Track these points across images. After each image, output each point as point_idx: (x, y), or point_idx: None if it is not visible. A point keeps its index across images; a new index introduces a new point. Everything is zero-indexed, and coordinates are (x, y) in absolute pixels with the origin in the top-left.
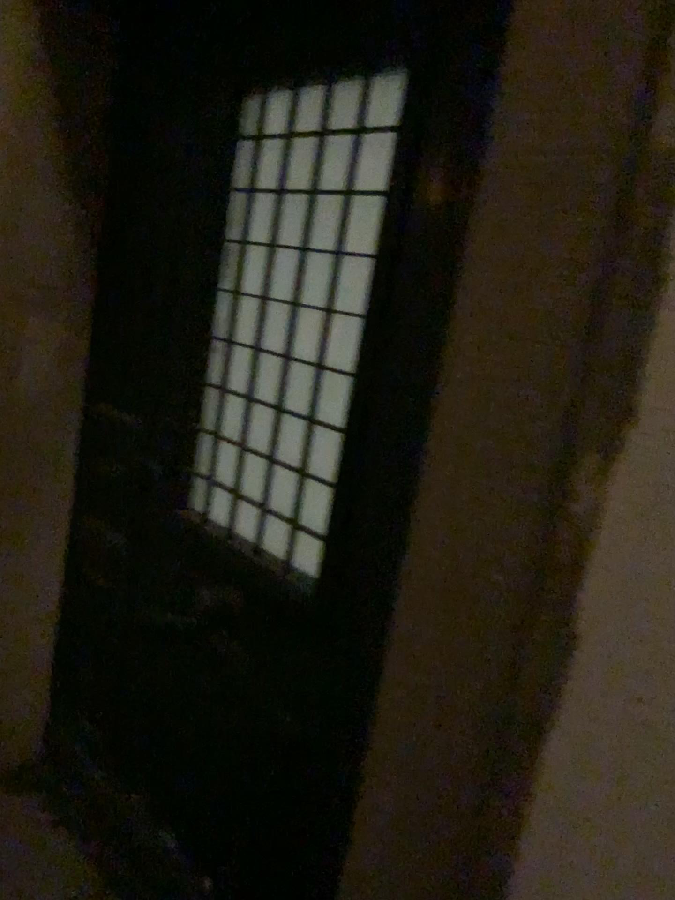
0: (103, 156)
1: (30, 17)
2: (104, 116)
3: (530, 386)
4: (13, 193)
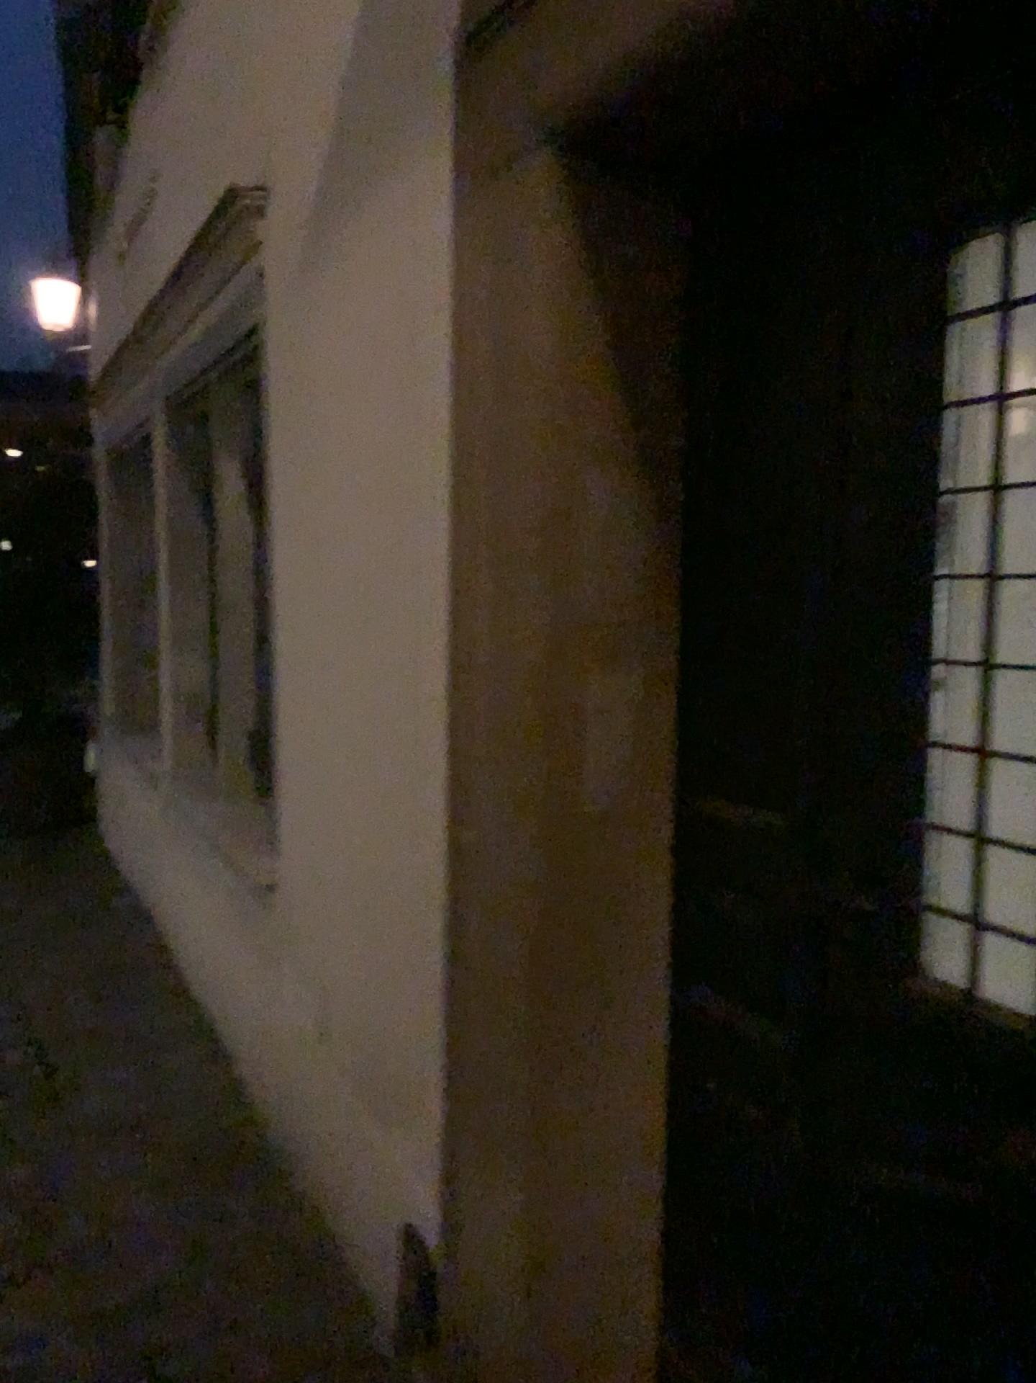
0: (681, 401)
1: (565, 215)
2: (678, 339)
3: None
4: (560, 481)
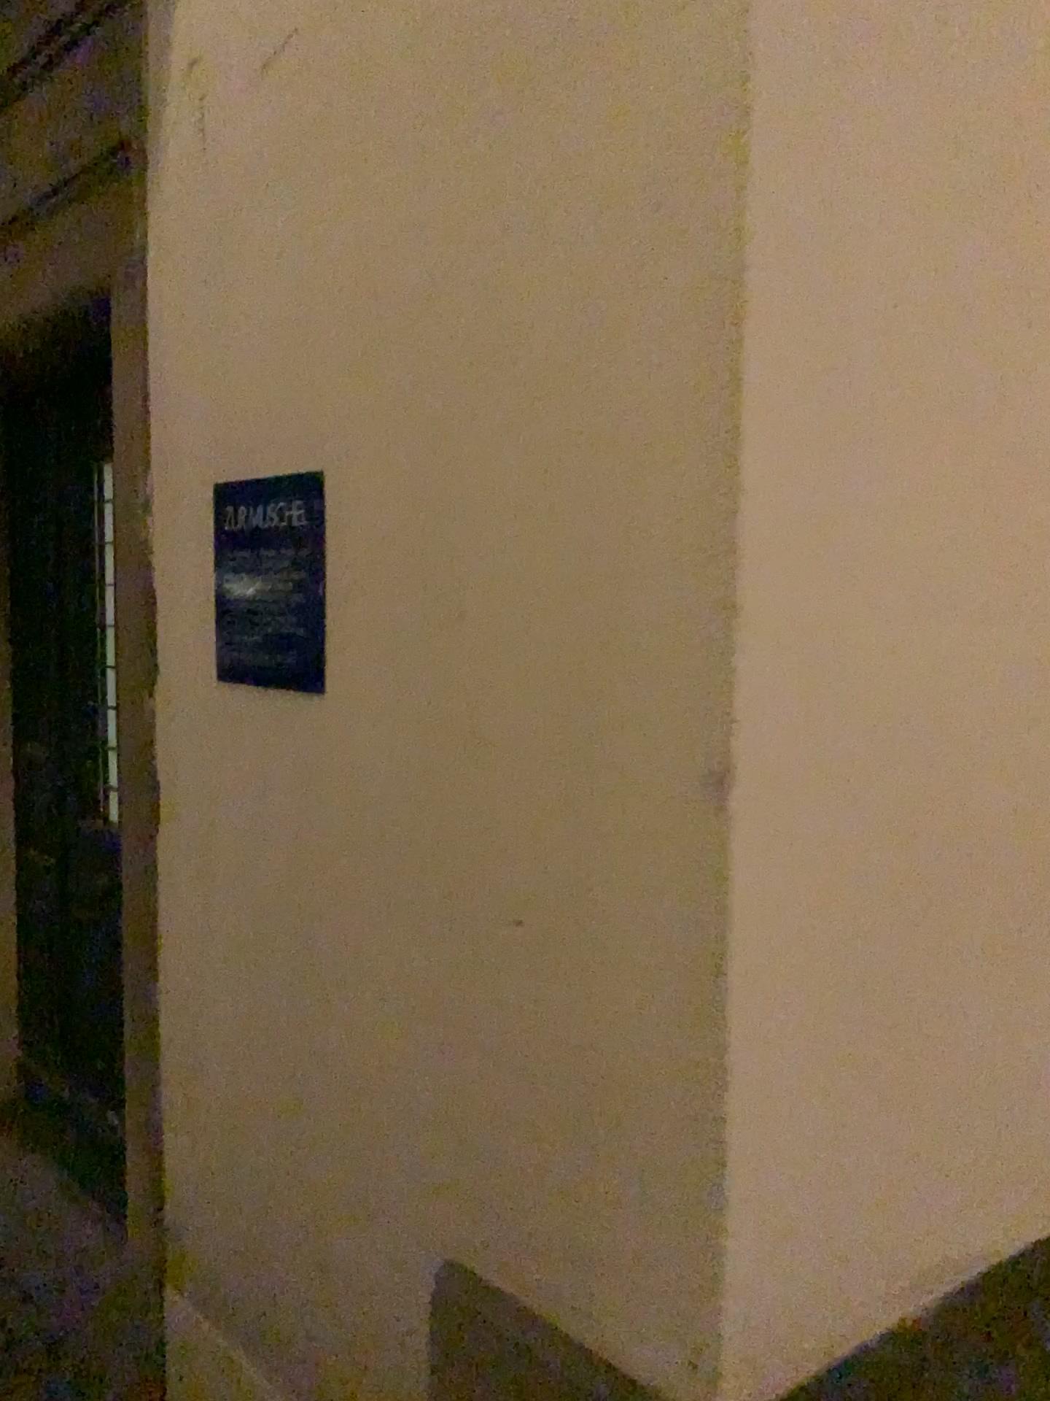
0: None
1: None
2: None
3: (138, 658)
4: None
